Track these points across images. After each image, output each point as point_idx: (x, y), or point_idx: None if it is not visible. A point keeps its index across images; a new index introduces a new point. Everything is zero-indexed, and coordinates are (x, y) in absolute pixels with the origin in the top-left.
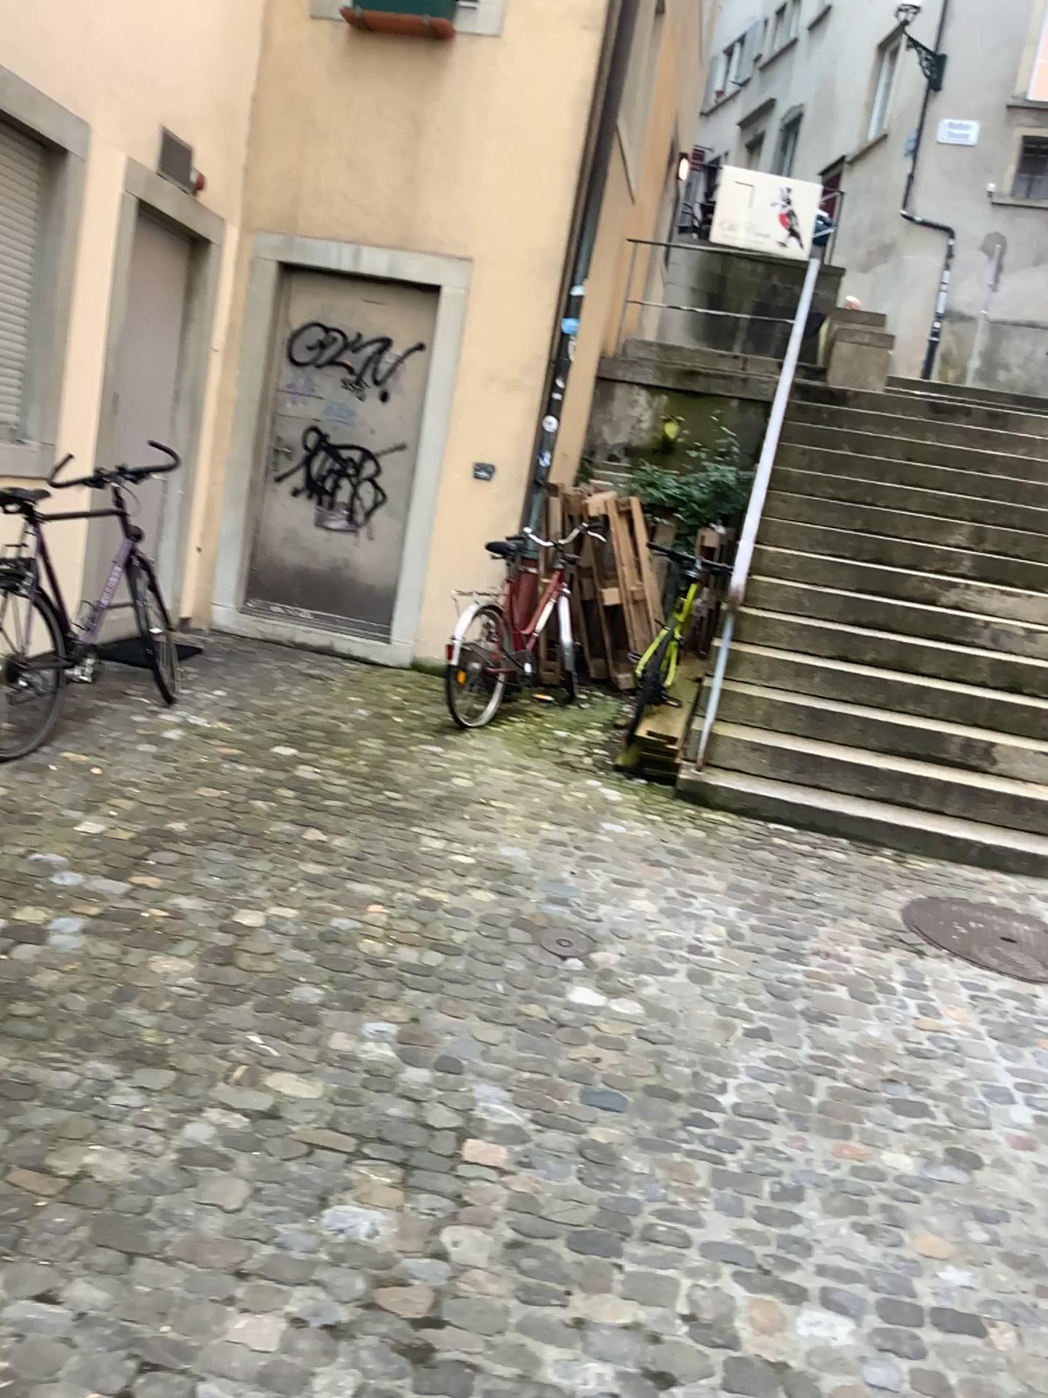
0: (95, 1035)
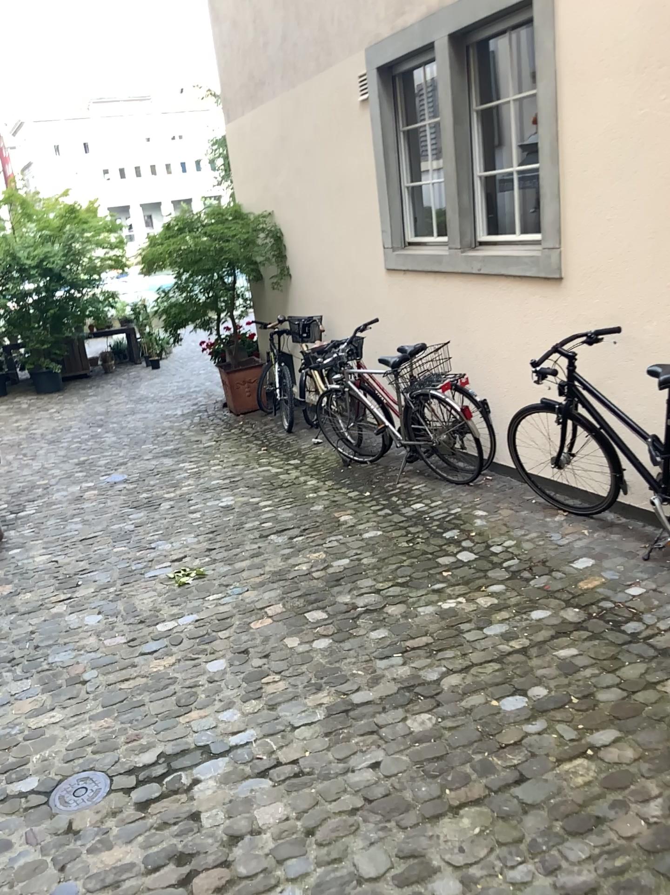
0: (608, 871)
